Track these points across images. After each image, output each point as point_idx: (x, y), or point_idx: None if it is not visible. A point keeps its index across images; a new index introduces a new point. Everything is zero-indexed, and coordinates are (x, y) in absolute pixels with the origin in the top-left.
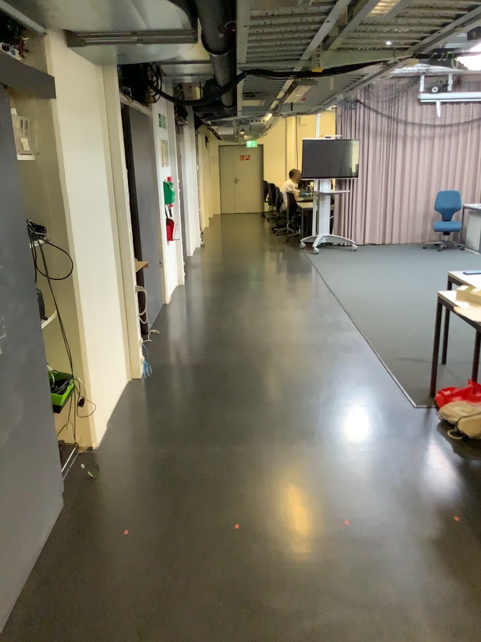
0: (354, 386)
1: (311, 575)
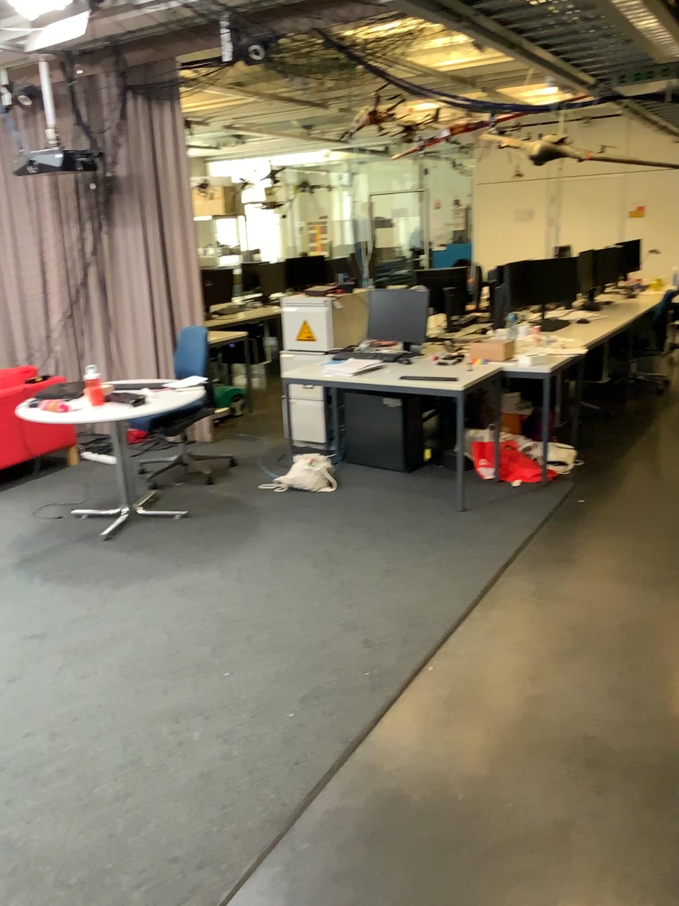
0: (626, 508)
1: None
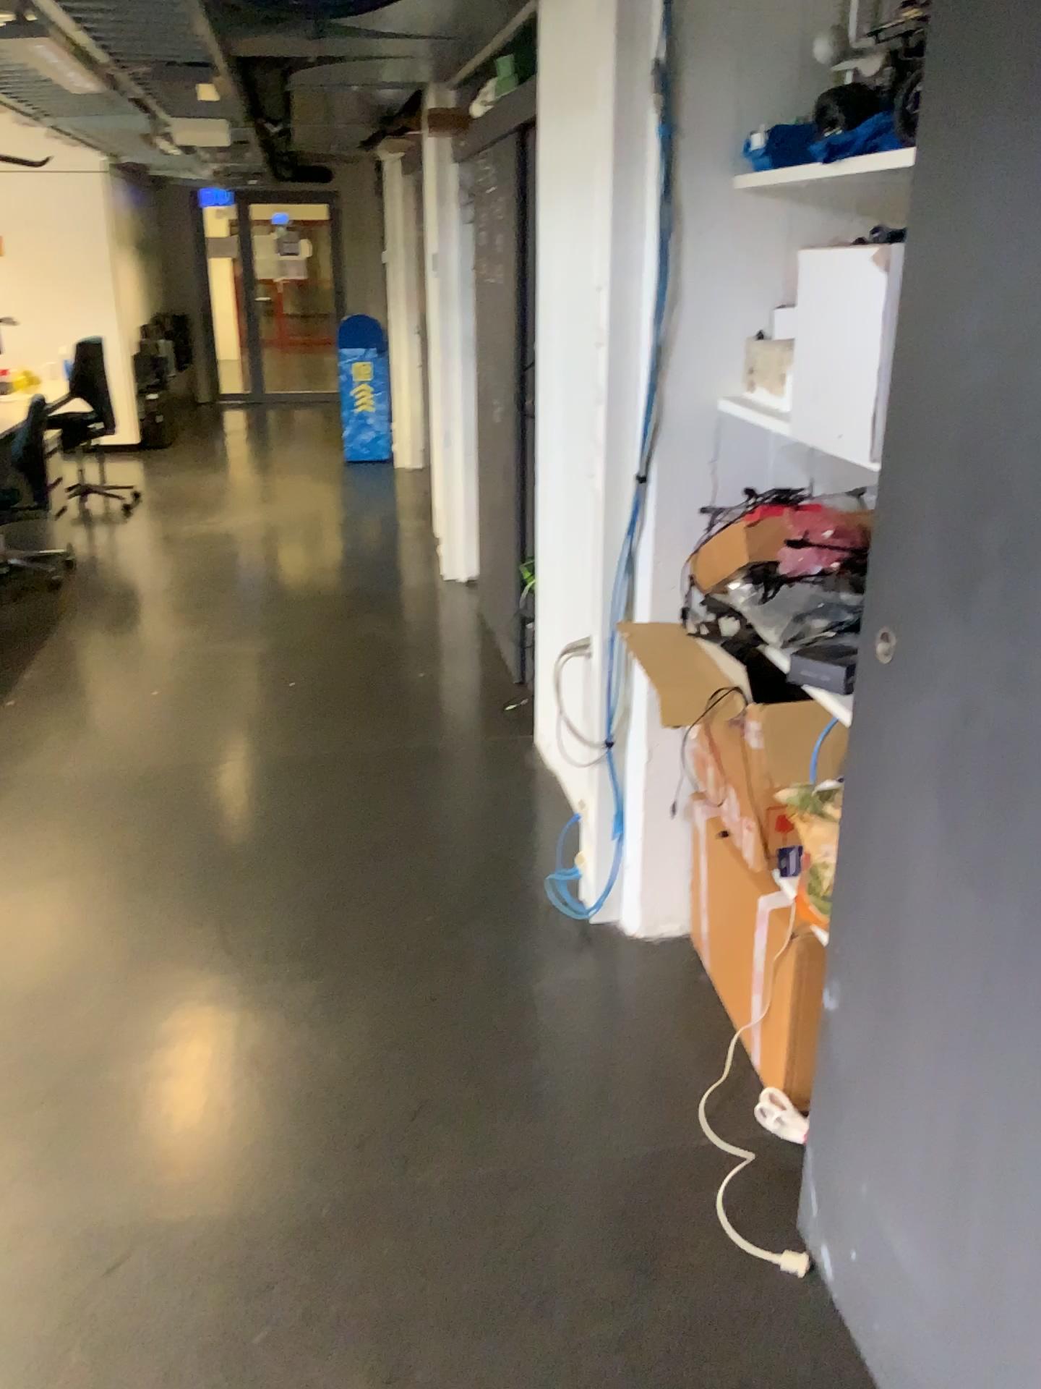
0: None
1: (218, 658)
